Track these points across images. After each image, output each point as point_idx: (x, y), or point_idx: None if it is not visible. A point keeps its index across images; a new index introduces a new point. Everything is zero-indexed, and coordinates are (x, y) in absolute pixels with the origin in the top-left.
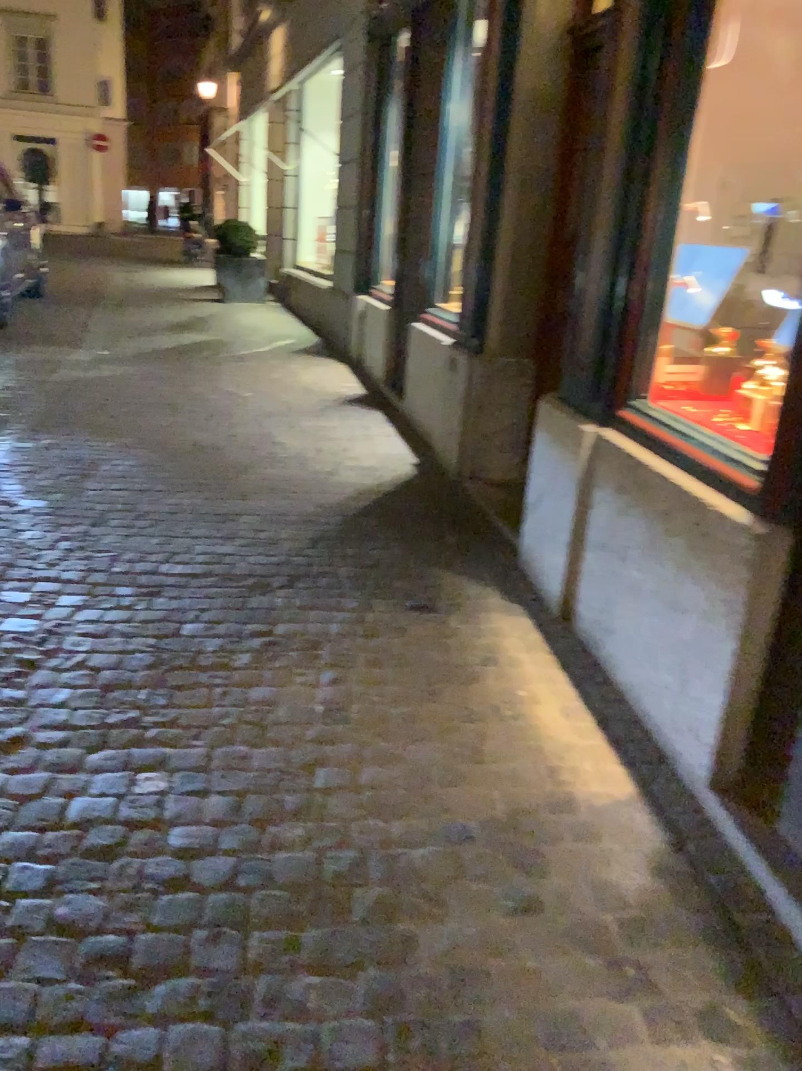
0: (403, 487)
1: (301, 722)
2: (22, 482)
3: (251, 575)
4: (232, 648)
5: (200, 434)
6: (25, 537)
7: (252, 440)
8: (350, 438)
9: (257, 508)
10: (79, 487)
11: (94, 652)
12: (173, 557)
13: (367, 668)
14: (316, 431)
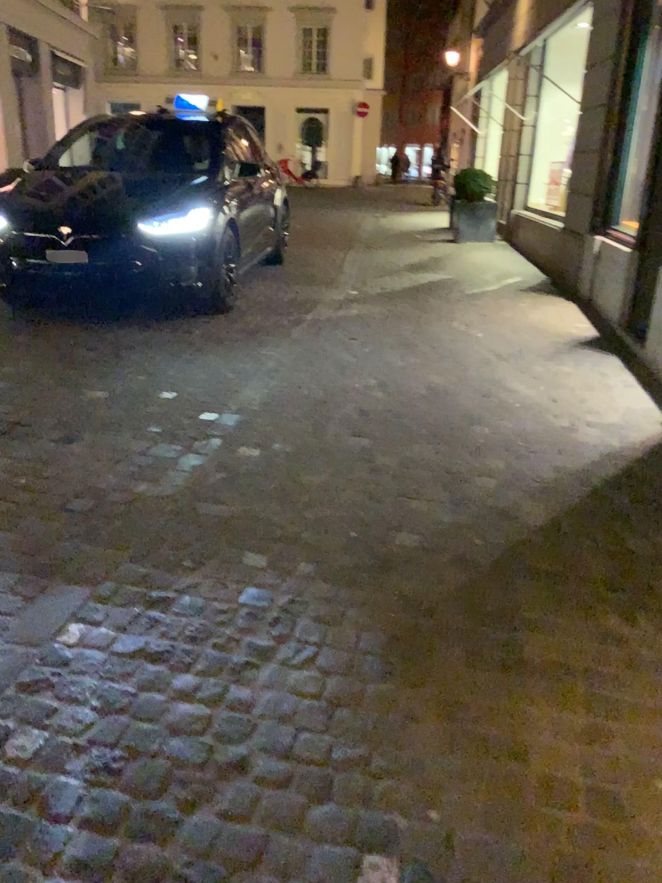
0: (655, 455)
1: (562, 808)
2: (275, 425)
3: (492, 559)
4: (473, 664)
5: (438, 379)
6: (272, 489)
7: (489, 388)
8: (589, 390)
9: (496, 470)
10: (325, 433)
11: (325, 648)
12: (410, 526)
13: (641, 725)
14: (553, 381)
